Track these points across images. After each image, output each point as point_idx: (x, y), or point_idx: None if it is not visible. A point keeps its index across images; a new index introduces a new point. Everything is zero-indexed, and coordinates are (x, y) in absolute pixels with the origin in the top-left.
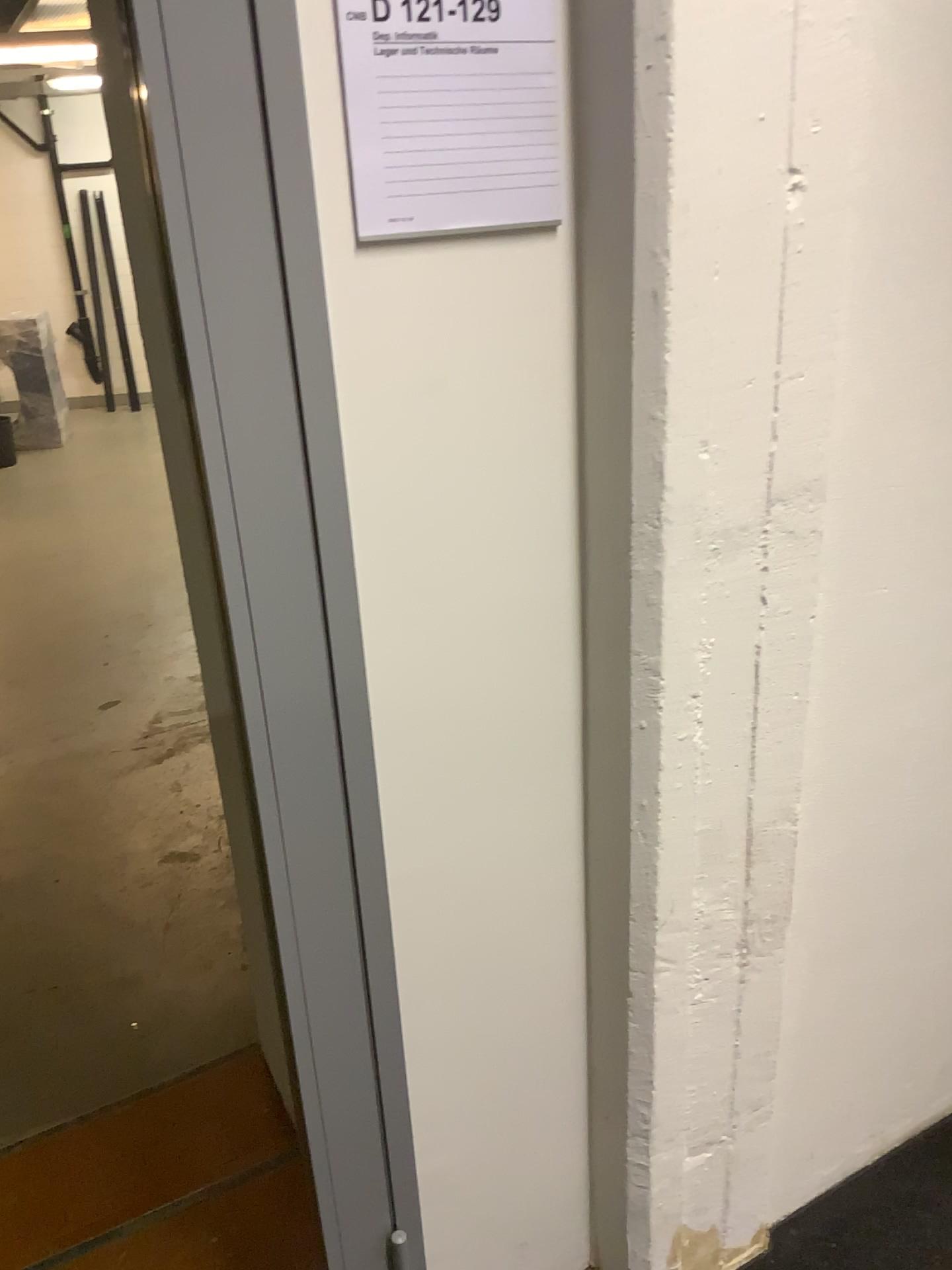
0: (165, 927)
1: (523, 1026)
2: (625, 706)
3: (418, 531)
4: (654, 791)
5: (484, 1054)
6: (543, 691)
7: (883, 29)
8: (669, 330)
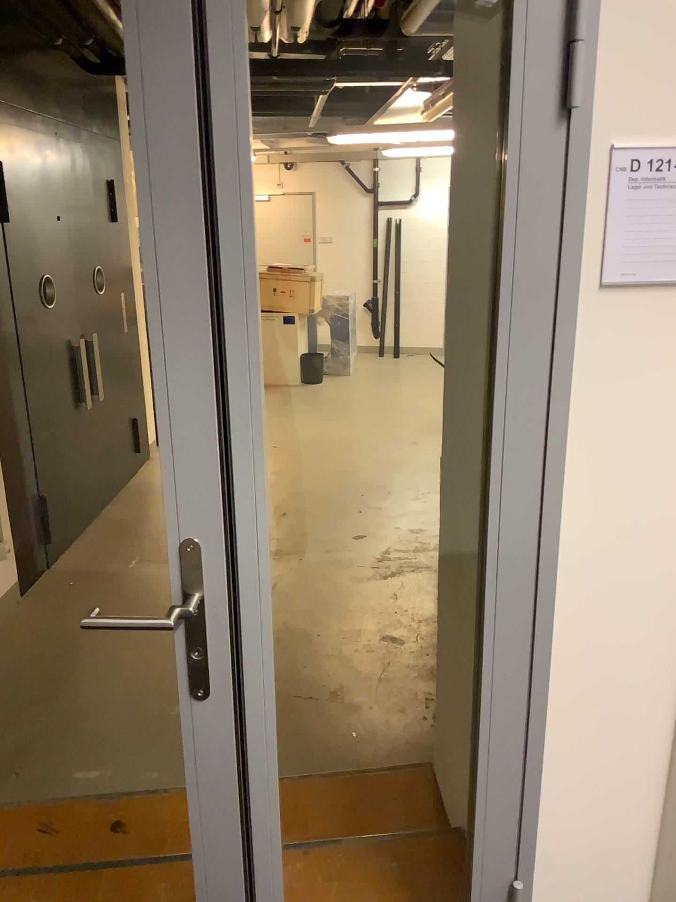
0: (380, 682)
1: (624, 776)
2: None
3: (611, 446)
4: None
5: (596, 786)
6: (673, 558)
7: None
8: None
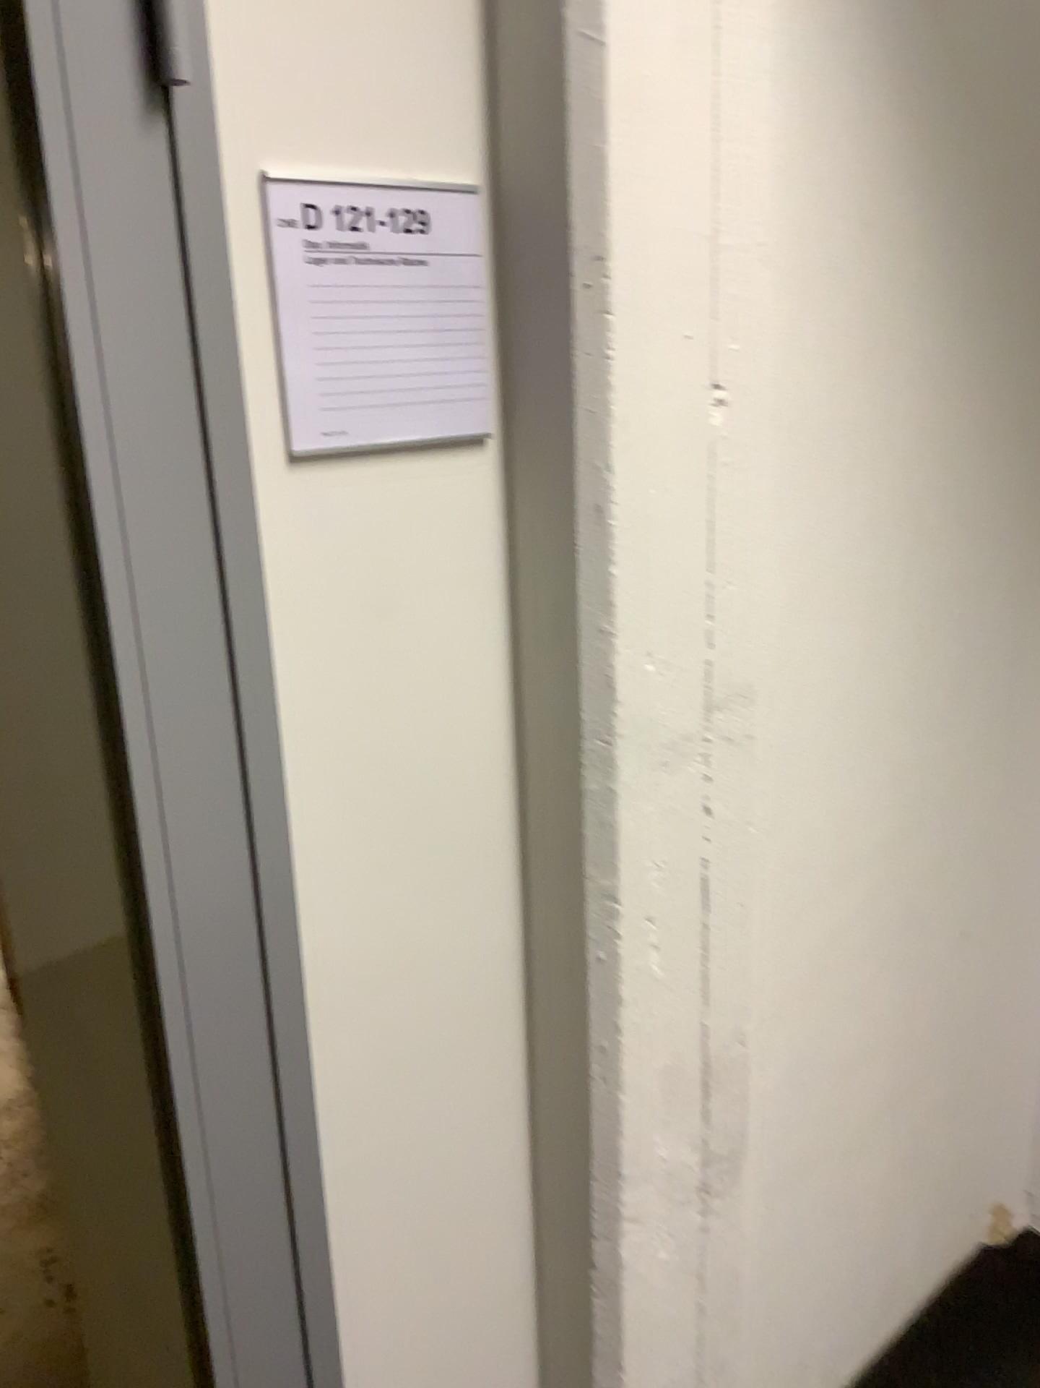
0: None
1: (470, 1322)
2: (578, 936)
3: (354, 762)
4: (613, 1027)
5: (430, 1364)
6: (484, 927)
7: (783, 257)
8: (615, 541)
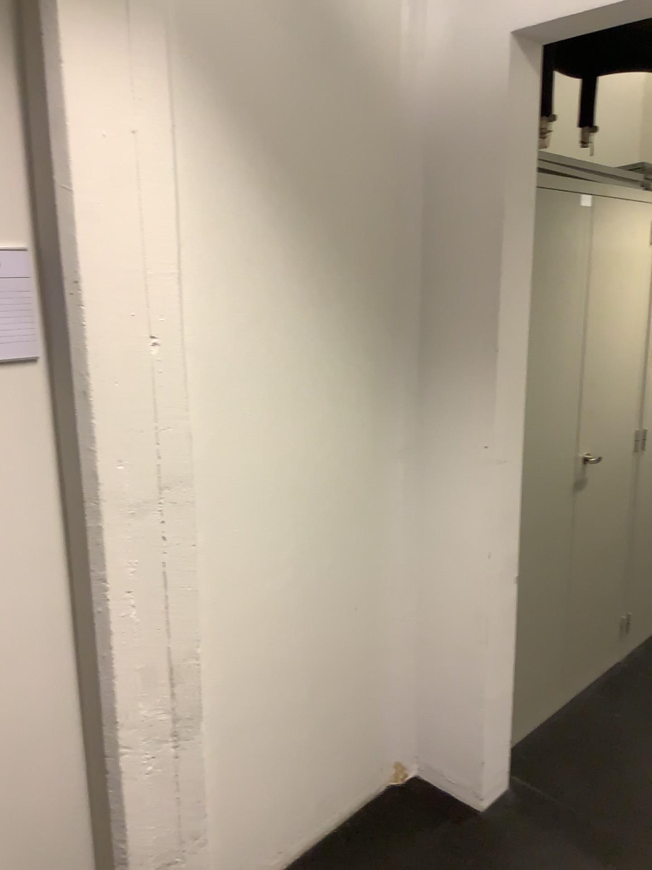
0: None
1: (46, 805)
2: (90, 600)
3: None
4: (108, 646)
5: (20, 826)
6: (47, 597)
7: (194, 276)
8: (94, 409)
